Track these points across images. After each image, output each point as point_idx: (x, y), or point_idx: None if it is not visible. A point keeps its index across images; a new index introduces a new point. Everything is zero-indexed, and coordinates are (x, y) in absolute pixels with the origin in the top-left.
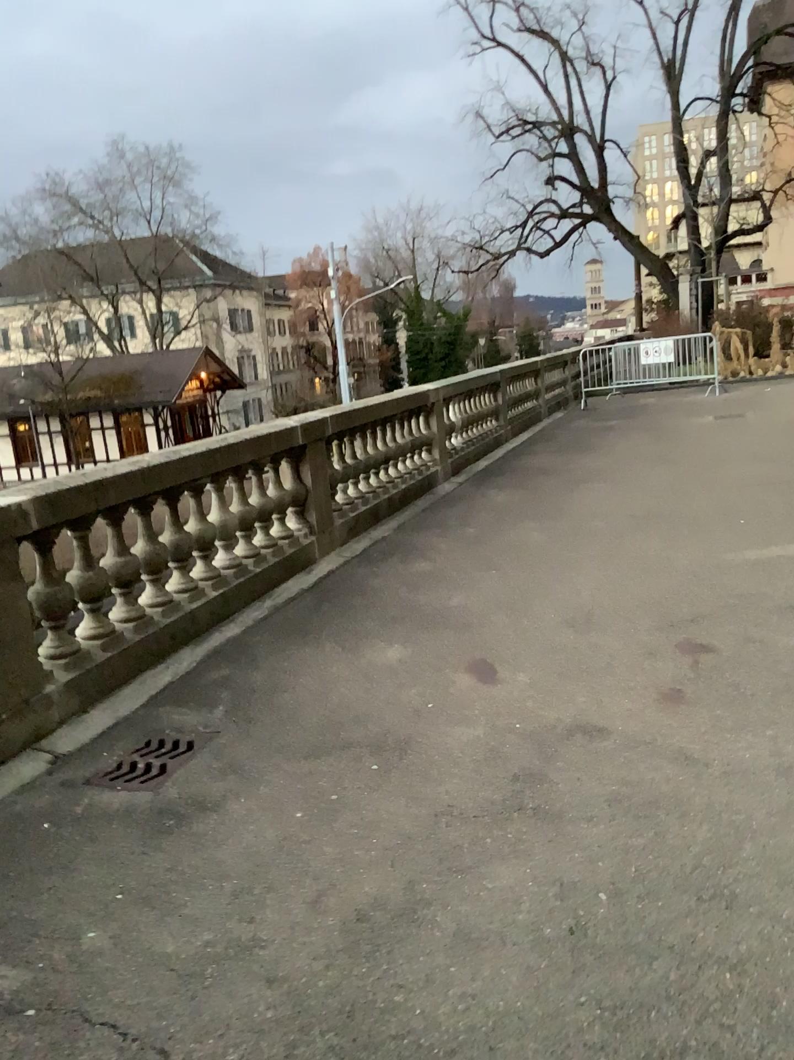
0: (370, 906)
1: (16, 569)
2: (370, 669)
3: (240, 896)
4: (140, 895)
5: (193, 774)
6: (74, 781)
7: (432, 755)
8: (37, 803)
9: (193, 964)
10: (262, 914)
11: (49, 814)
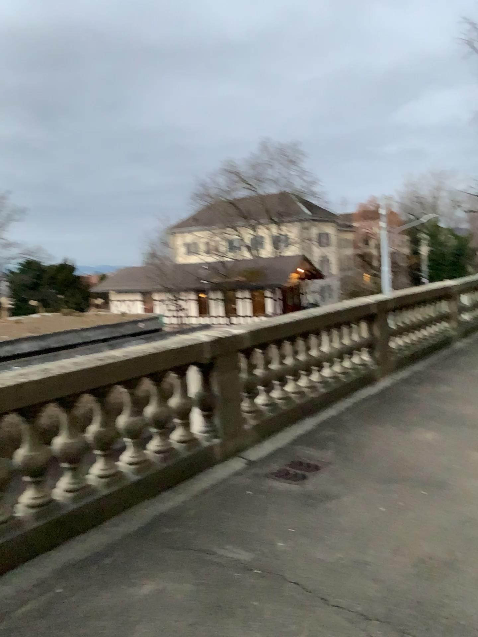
0: (429, 553)
1: (238, 364)
2: (417, 438)
3: (356, 538)
4: (304, 529)
5: (321, 478)
6: (260, 473)
7: (458, 487)
8: (244, 480)
9: (337, 563)
10: (369, 547)
11: (250, 486)
